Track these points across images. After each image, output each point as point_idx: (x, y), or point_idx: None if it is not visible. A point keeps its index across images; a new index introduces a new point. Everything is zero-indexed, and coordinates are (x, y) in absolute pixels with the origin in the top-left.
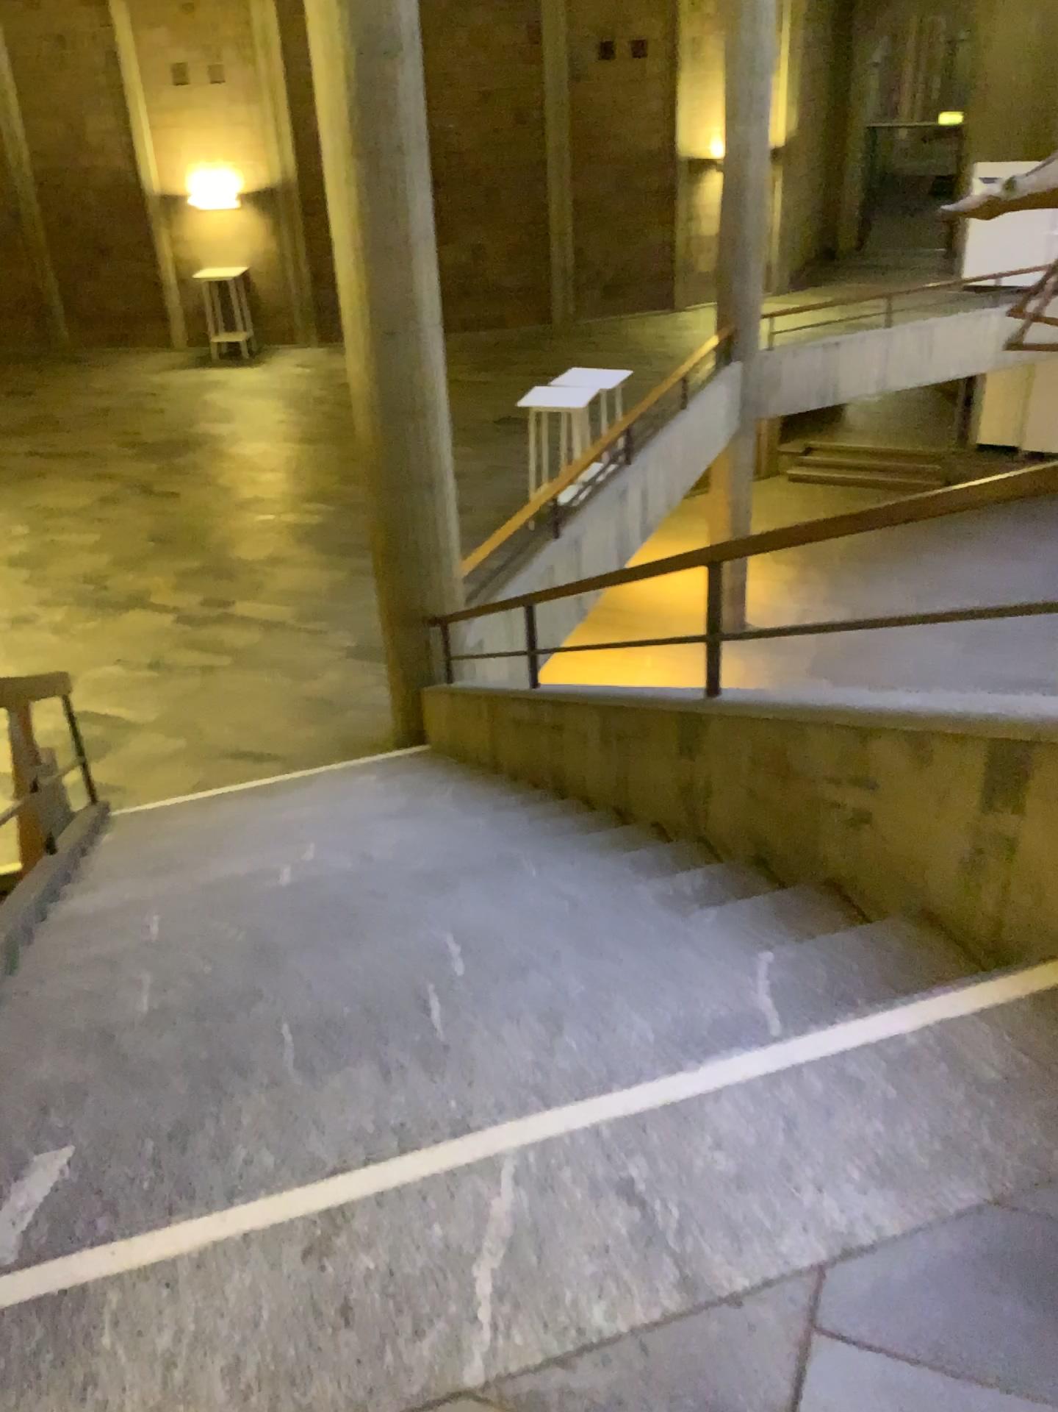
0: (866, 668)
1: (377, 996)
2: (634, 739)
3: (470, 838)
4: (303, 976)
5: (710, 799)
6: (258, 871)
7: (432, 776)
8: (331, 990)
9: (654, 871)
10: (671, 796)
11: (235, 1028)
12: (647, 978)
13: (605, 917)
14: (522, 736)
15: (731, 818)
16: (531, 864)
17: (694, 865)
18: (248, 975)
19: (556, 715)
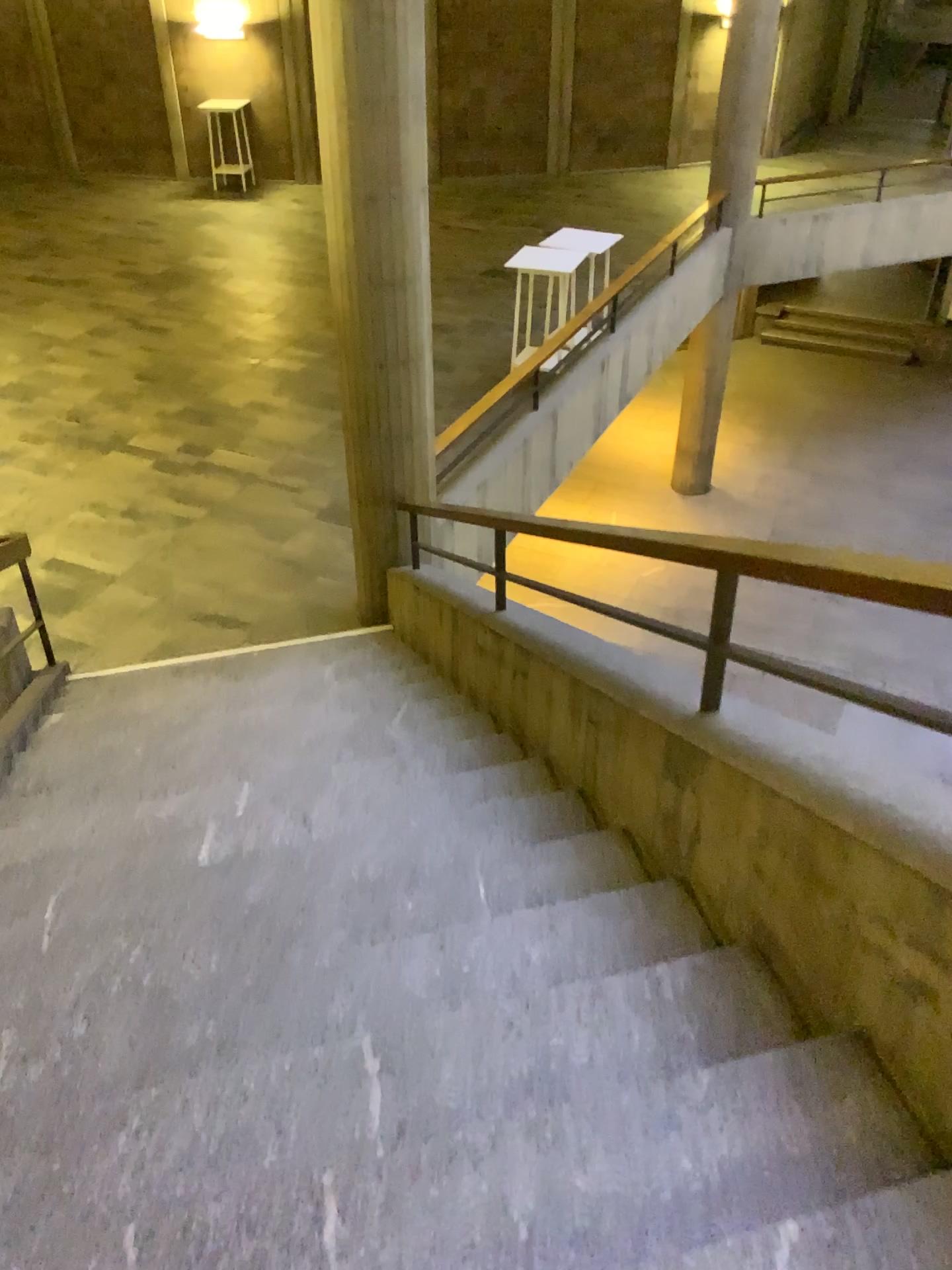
0: (918, 742)
1: (260, 1164)
2: (607, 735)
3: (414, 815)
4: (179, 1092)
5: (697, 852)
6: (179, 828)
7: (388, 686)
8: (207, 1134)
9: (622, 930)
10: (647, 818)
11: (68, 1211)
12: (615, 1217)
13: (561, 1036)
14: (483, 667)
15: (722, 885)
16: (478, 883)
17: (670, 929)
18: (118, 1064)
19: (520, 664)
